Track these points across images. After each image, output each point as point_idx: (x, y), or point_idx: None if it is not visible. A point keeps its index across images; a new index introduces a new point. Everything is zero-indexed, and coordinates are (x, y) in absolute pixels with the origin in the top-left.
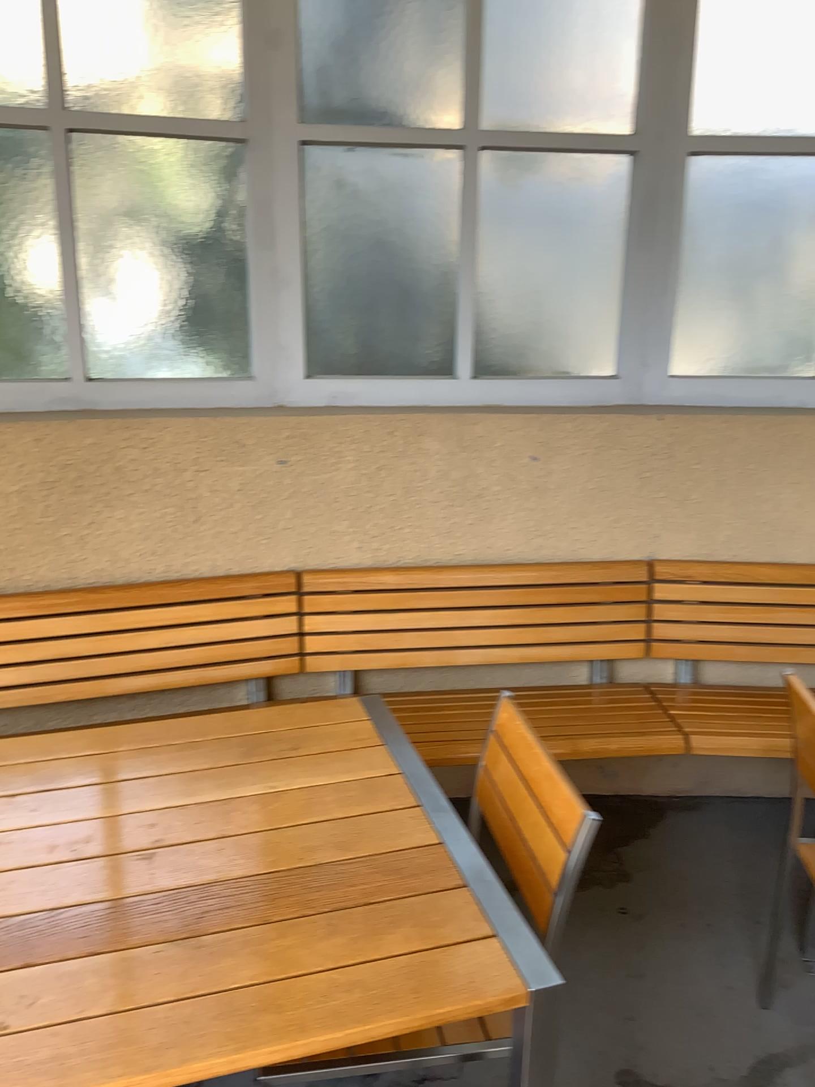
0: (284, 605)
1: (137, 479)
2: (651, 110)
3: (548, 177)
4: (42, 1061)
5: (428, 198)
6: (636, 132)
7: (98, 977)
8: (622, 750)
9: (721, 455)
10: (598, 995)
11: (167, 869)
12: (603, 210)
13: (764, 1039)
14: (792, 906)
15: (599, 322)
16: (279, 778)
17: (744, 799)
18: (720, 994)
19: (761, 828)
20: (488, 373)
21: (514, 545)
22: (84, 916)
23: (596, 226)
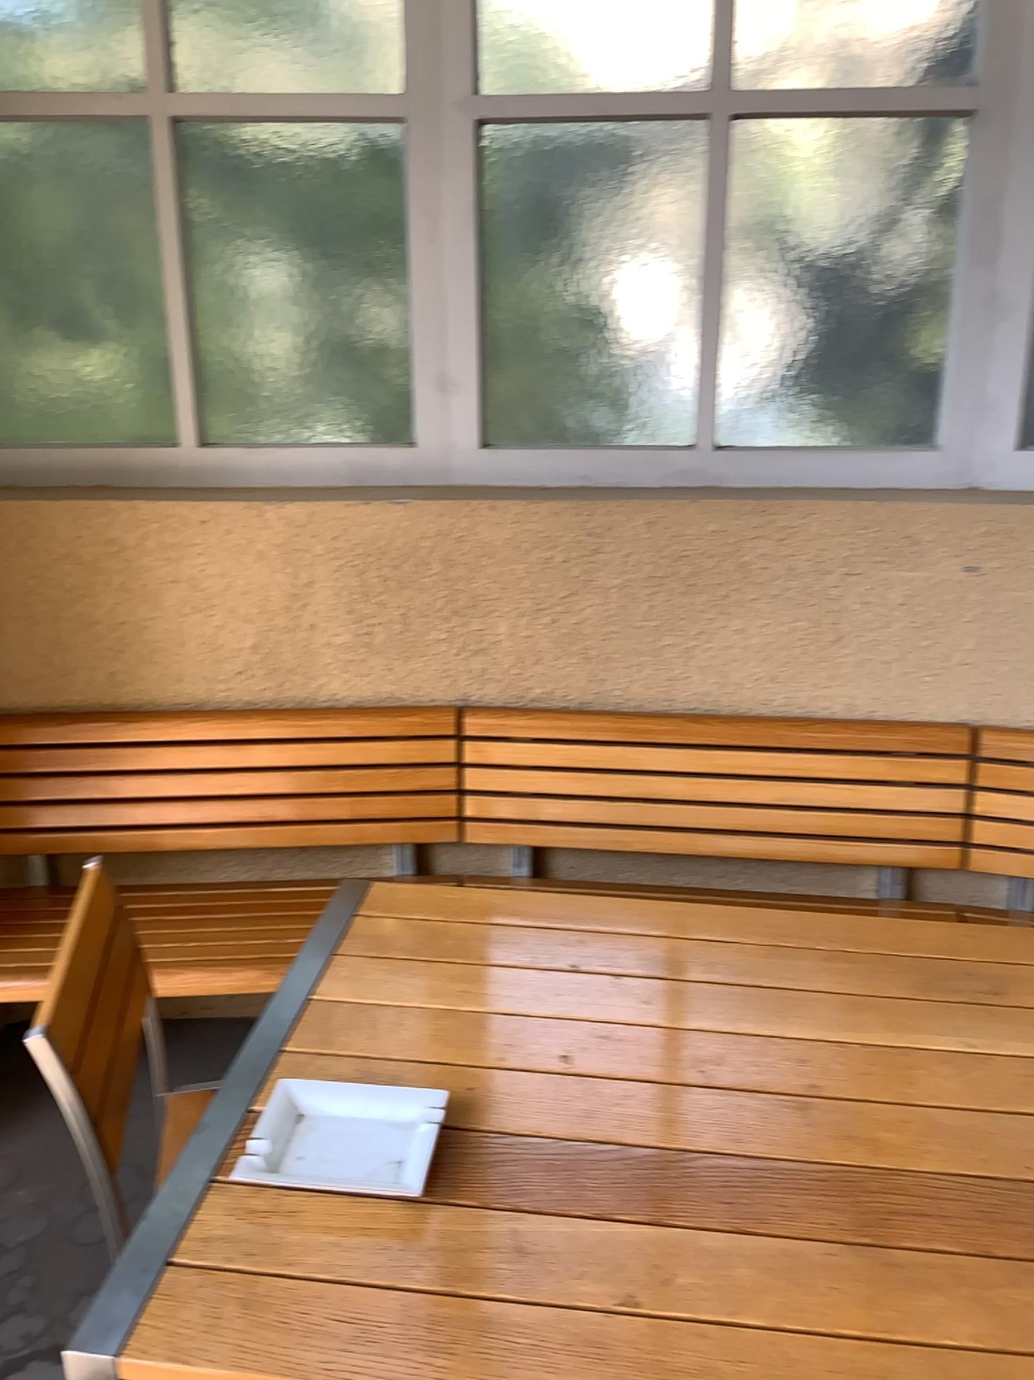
0: (951, 771)
1: (767, 580)
2: None
3: None
4: (691, 1374)
5: None
6: None
7: (754, 1271)
8: None
9: None
10: None
11: (832, 1133)
12: None
13: None
14: None
15: None
16: (980, 1033)
17: None
18: None
19: None
20: None
21: None
22: (724, 1173)
23: None
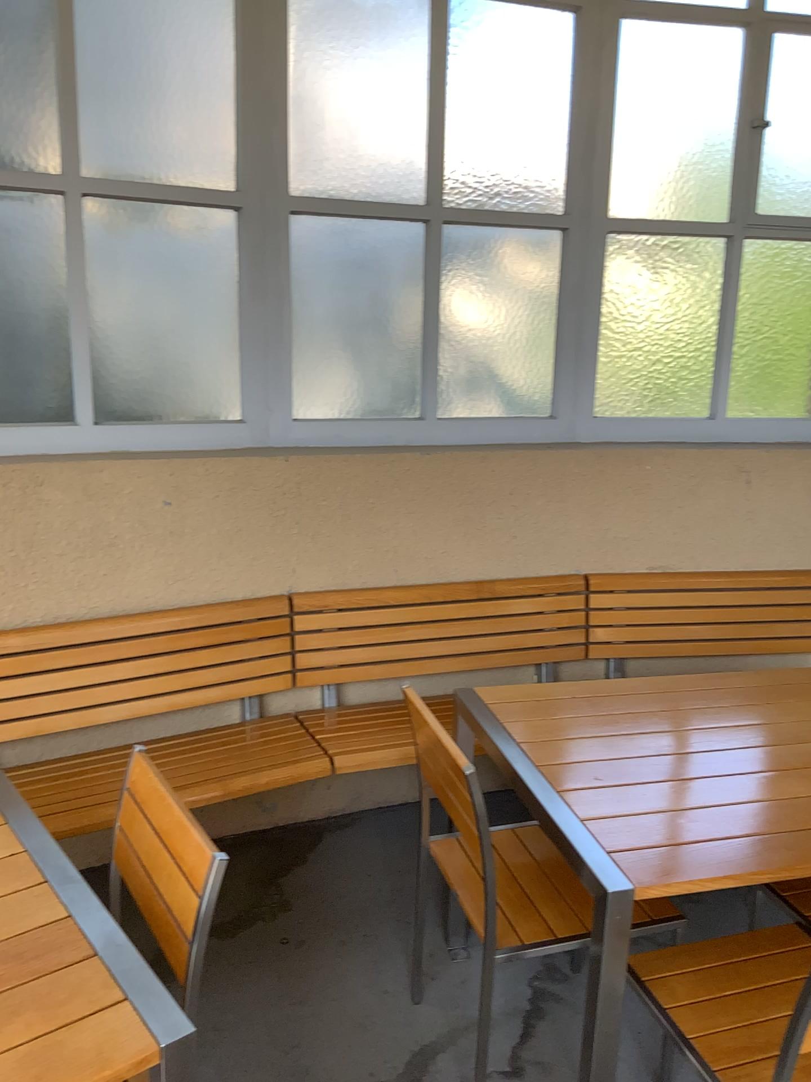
0: None
1: None
2: (252, 169)
3: (157, 226)
4: None
5: (30, 241)
6: (239, 187)
7: None
8: (271, 782)
9: (343, 490)
10: (263, 1031)
11: None
12: (214, 259)
13: (416, 1031)
14: (436, 900)
15: (220, 367)
16: None
17: (392, 808)
18: (376, 999)
19: (408, 833)
20: (111, 420)
21: (152, 592)
22: None
23: (209, 275)
